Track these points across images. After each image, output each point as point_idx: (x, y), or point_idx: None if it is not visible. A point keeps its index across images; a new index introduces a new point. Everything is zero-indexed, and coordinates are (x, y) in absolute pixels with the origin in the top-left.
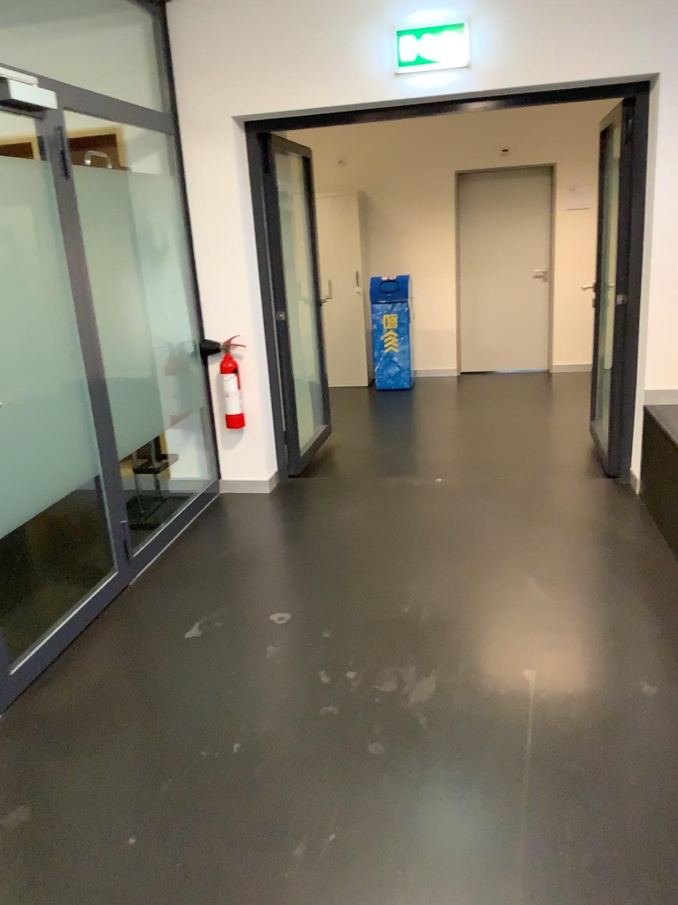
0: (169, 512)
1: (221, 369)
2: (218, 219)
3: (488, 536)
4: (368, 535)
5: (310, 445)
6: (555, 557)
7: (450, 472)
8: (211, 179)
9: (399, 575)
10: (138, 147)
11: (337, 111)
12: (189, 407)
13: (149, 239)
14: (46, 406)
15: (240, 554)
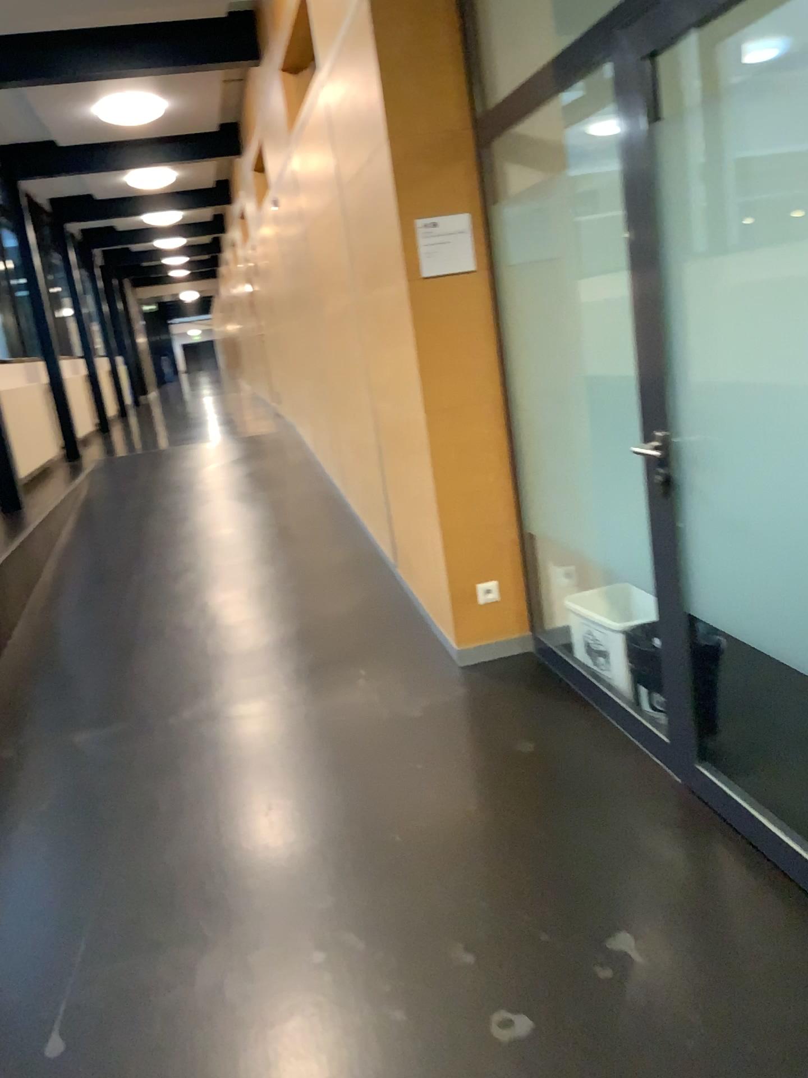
0: None
1: None
2: None
3: None
4: None
5: None
6: None
7: None
8: None
9: None
10: None
11: None
12: None
13: None
14: (784, 513)
15: None
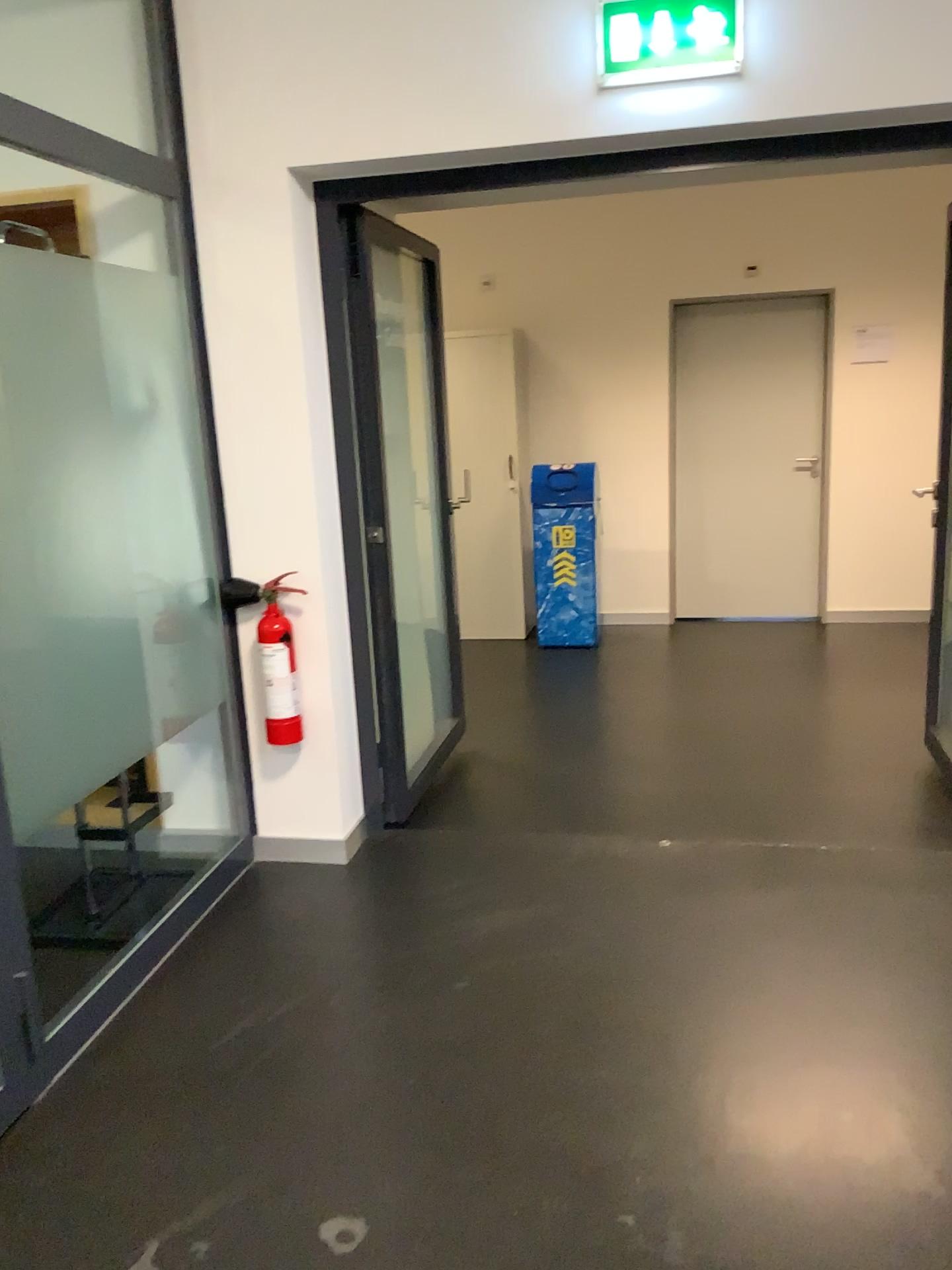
0: (149, 906)
1: (262, 633)
2: (260, 357)
3: (779, 993)
4: (536, 981)
5: (426, 763)
6: (933, 1063)
7: (682, 826)
8: (249, 282)
9: (604, 1100)
10: (117, 223)
11: (487, 158)
12: (201, 700)
13: (133, 390)
14: None
15: (275, 1021)
